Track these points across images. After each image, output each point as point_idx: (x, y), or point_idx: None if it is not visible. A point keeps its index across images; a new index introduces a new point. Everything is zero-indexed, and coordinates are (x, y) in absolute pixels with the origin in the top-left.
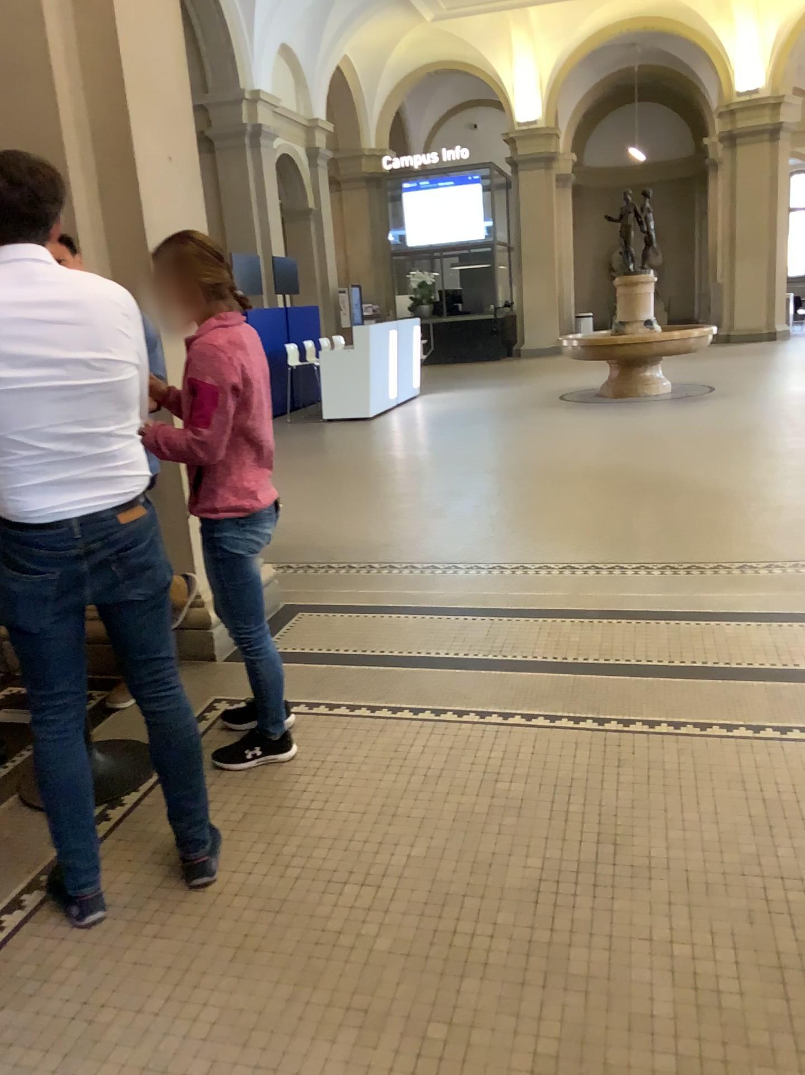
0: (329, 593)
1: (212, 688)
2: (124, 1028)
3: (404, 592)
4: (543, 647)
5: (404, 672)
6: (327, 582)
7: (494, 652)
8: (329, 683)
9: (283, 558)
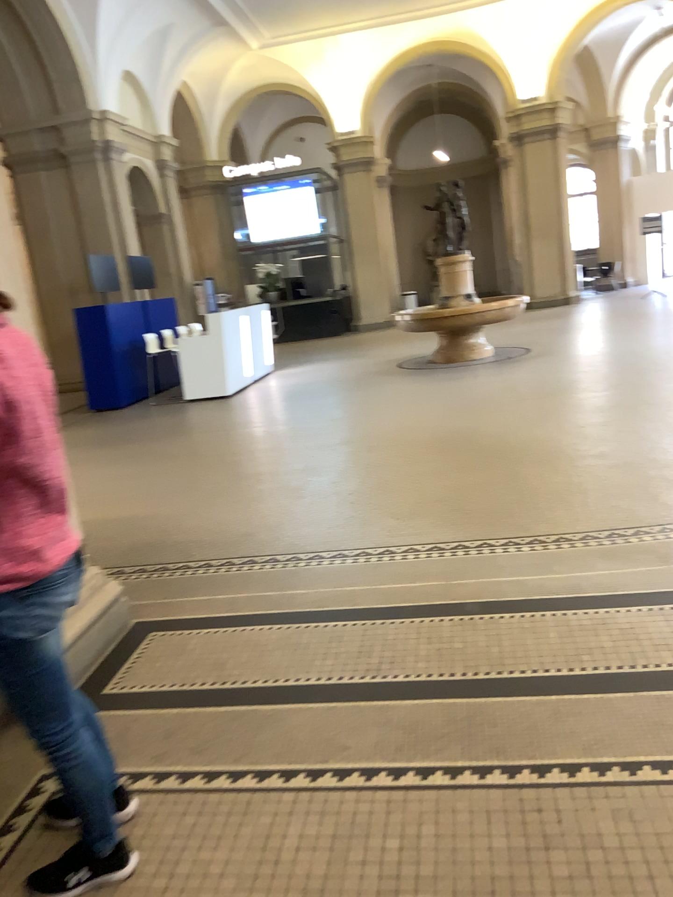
0: (184, 602)
1: (36, 762)
2: None
3: (266, 595)
4: (425, 659)
5: (270, 709)
6: (183, 588)
7: (370, 670)
8: (181, 735)
9: (136, 561)
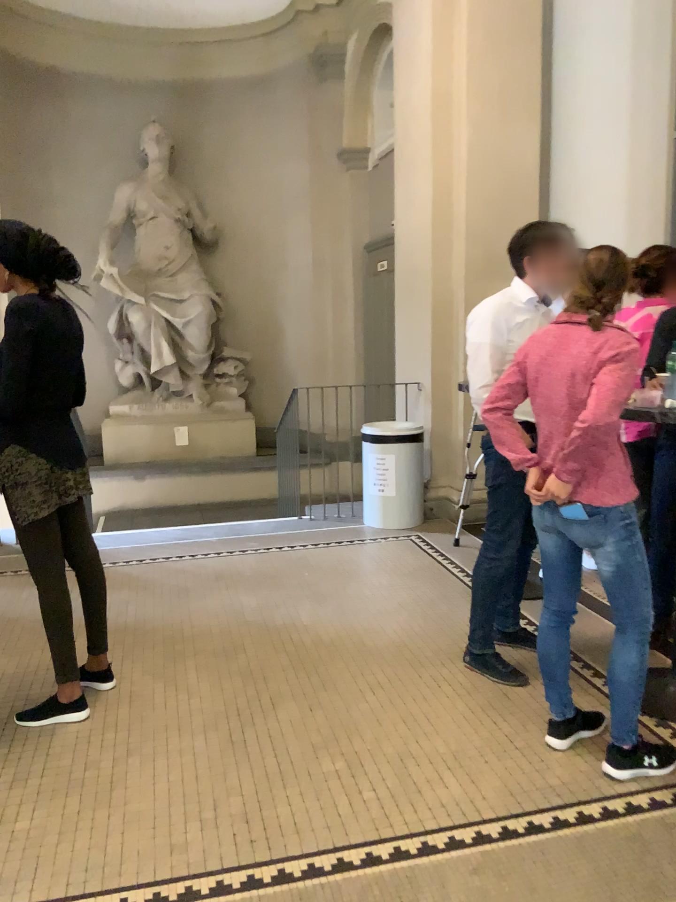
0: None
1: None
2: (420, 622)
3: None
4: None
5: None
6: None
7: None
8: None
9: None
